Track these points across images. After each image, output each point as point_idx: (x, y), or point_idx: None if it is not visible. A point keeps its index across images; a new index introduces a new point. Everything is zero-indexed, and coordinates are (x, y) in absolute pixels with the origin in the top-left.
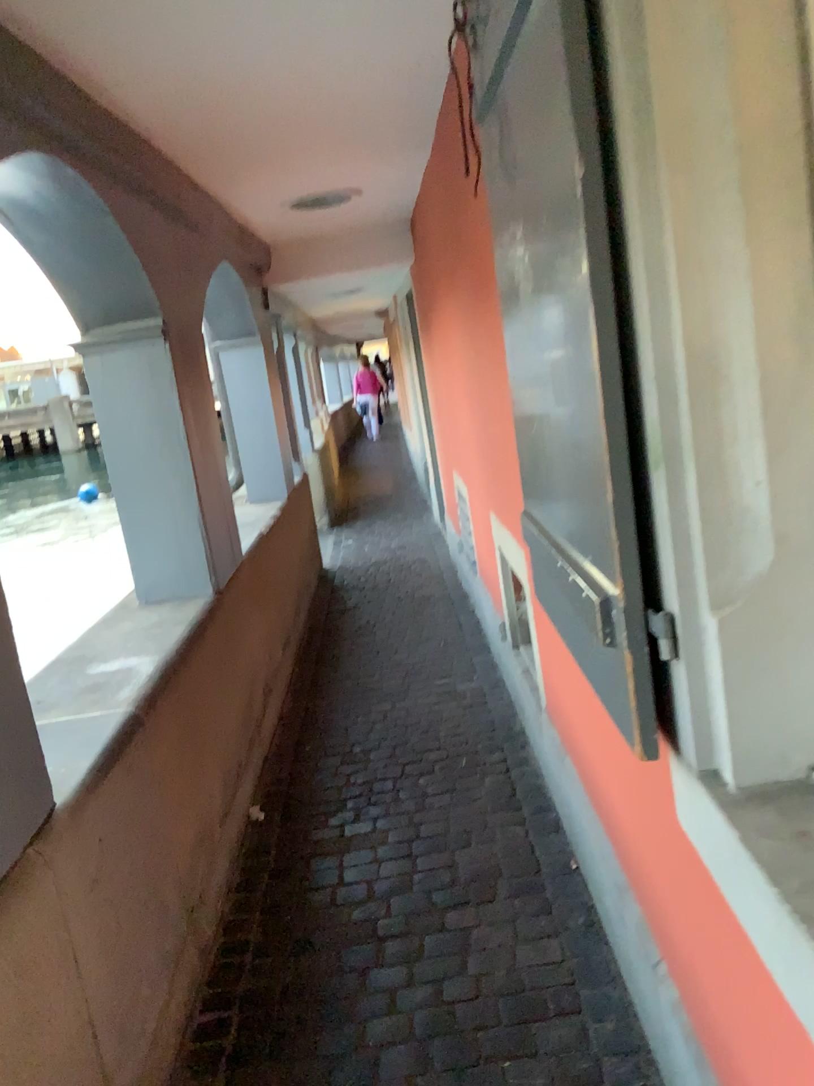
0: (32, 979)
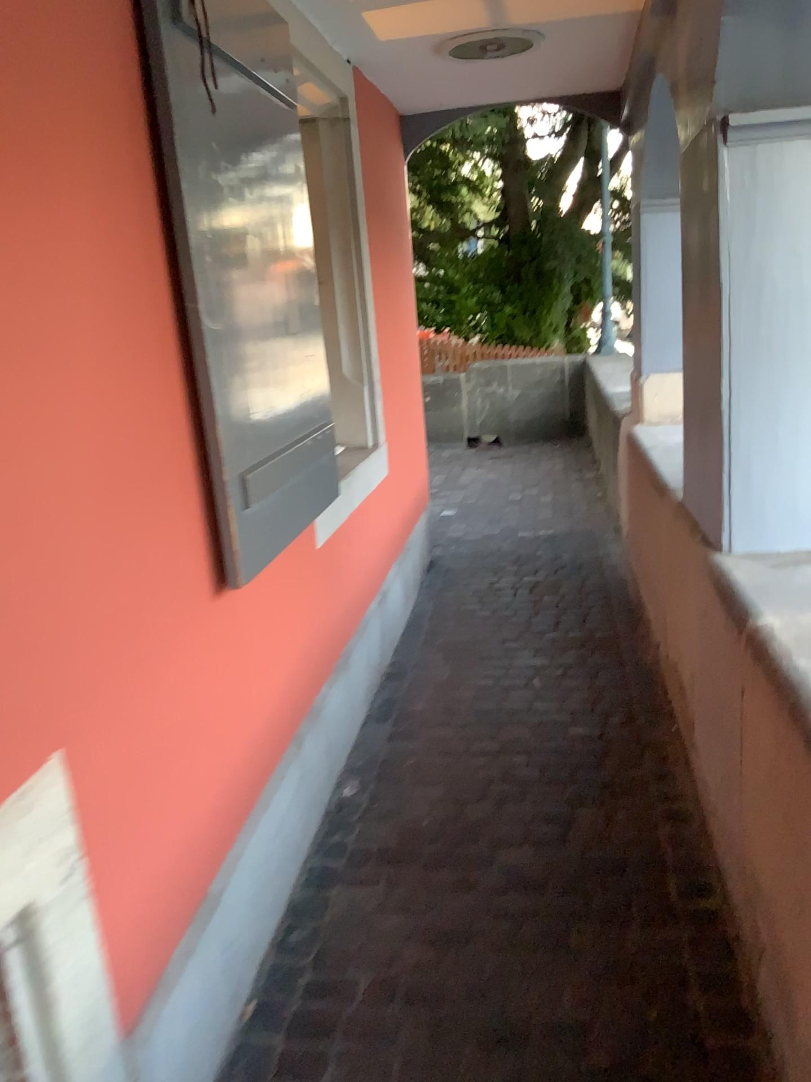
0: (683, 582)
